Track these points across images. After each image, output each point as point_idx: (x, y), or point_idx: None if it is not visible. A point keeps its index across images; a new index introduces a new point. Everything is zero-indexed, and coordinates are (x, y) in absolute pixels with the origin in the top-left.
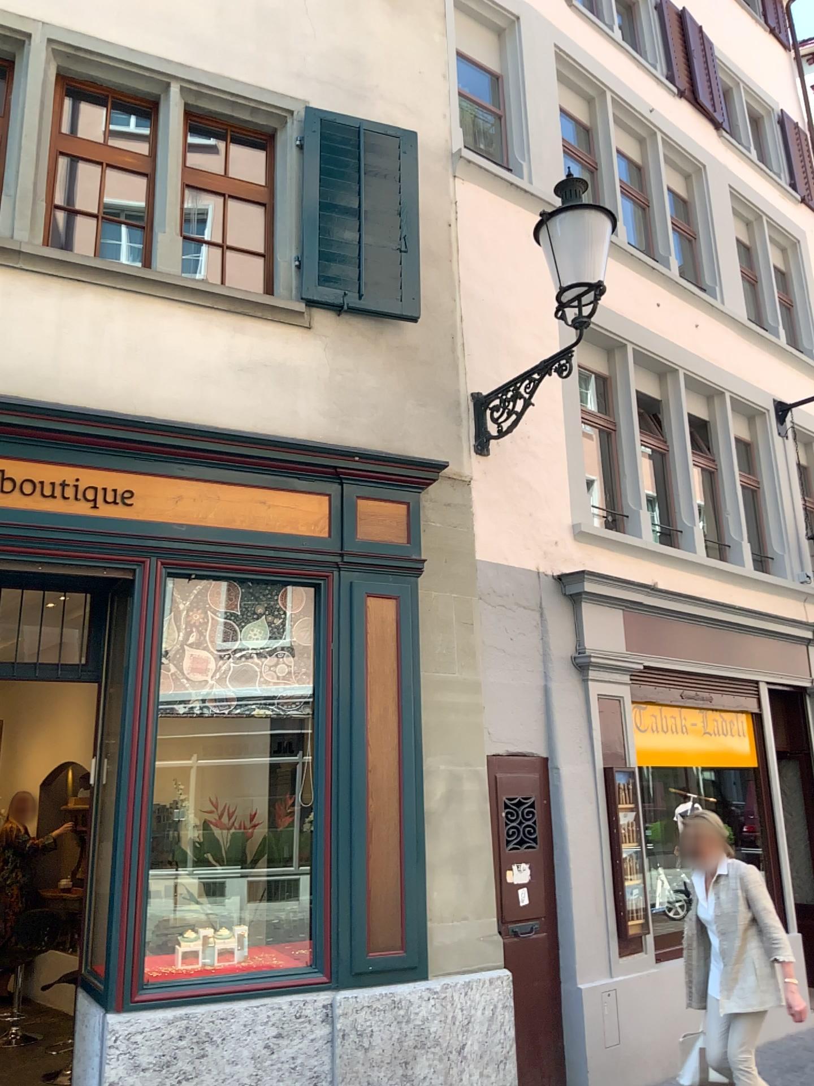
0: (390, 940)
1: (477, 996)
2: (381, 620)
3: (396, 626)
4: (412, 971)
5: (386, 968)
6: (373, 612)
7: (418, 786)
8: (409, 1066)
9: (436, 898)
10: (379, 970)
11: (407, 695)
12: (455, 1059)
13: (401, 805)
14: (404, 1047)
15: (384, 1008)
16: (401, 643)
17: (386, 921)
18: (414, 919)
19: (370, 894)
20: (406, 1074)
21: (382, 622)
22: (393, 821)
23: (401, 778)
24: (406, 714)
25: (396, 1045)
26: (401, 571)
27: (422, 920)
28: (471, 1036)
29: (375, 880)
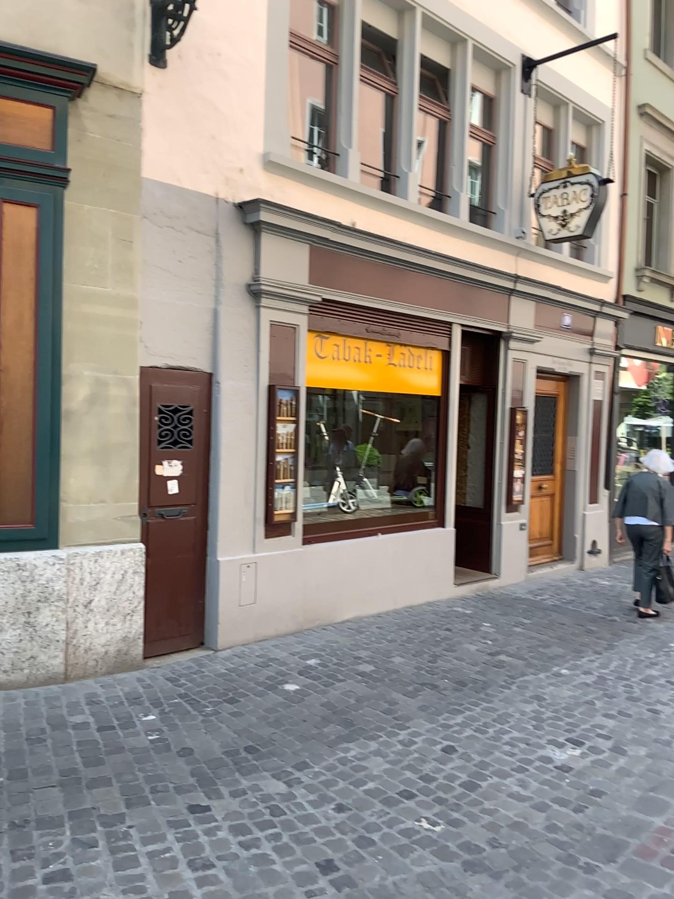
0: (20, 516)
1: (107, 564)
2: (18, 227)
3: (35, 234)
4: (41, 543)
5: (13, 538)
6: (8, 218)
7: (53, 386)
8: (35, 616)
9: (69, 484)
10: (6, 539)
11: (44, 302)
12: (81, 612)
13: (35, 402)
14: (29, 600)
15: (8, 570)
16: (39, 251)
17: (15, 500)
18: (44, 501)
19: (0, 478)
20: (31, 621)
21: (18, 228)
22: (26, 416)
23: (35, 378)
24: (42, 319)
25: (21, 599)
26: (43, 179)
27: (53, 501)
28: (98, 595)
29: (6, 466)
